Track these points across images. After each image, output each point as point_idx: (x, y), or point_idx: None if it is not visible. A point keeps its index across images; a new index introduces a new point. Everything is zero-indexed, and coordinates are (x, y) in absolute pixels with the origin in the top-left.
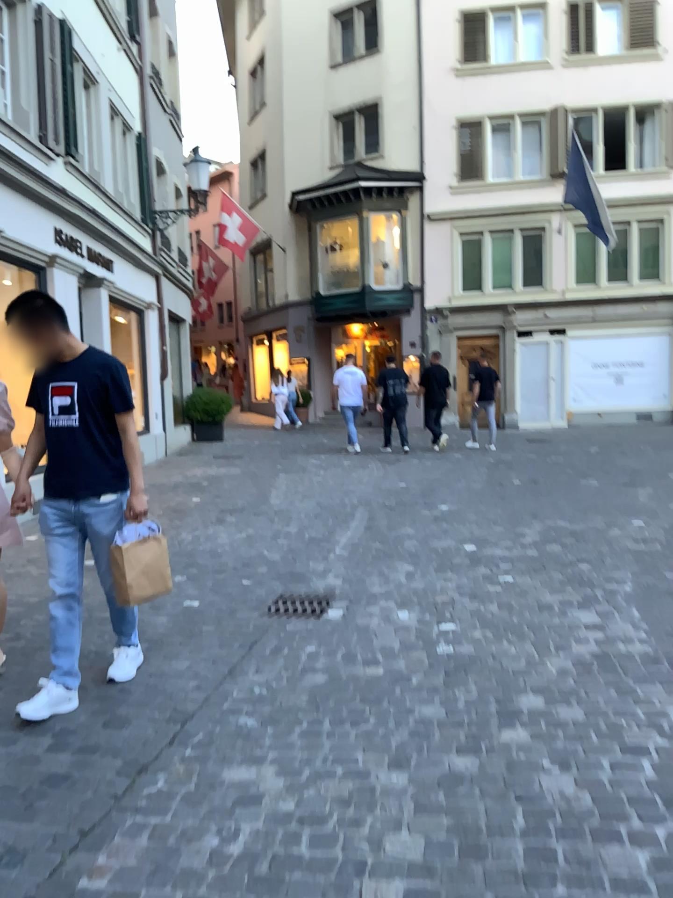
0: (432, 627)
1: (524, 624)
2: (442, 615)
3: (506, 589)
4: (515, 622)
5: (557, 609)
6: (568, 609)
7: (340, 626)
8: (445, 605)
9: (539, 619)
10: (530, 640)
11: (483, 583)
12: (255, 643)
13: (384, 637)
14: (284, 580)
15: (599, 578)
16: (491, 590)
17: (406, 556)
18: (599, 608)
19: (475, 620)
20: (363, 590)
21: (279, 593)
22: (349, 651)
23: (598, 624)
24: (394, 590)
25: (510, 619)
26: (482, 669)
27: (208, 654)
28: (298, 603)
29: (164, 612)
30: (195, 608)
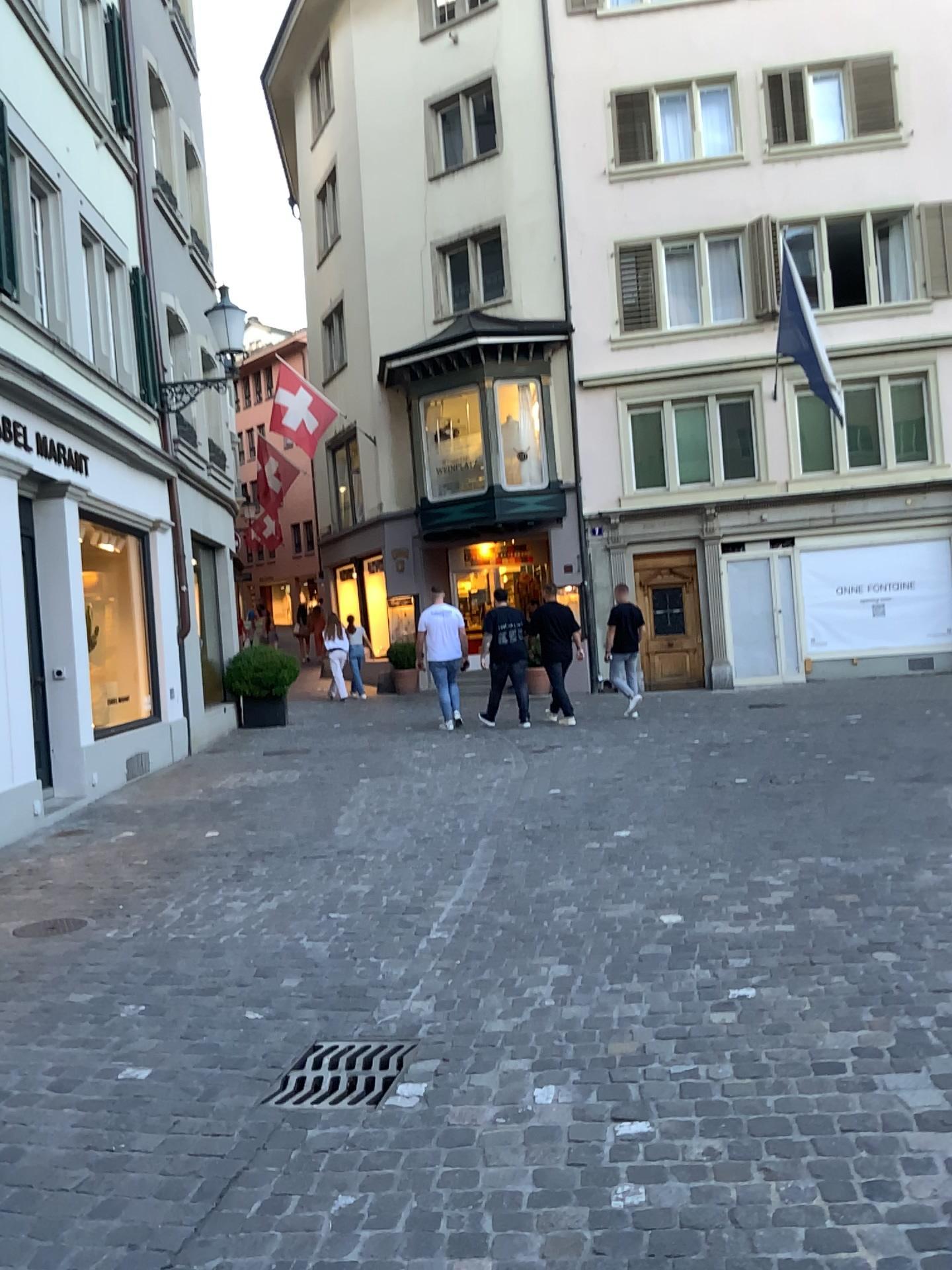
0: (601, 1125)
1: (788, 1116)
2: (619, 1090)
3: (743, 1015)
4: (769, 1109)
5: (849, 1068)
6: (871, 1069)
7: (415, 1126)
8: (625, 1063)
9: (817, 1099)
10: (807, 1164)
11: (697, 1003)
12: (234, 1182)
13: (501, 1157)
14: (327, 1003)
15: (918, 982)
16: (714, 1020)
17: (555, 940)
18: (935, 1064)
19: (687, 1103)
20: (469, 1026)
21: (311, 1039)
22: (425, 1204)
23: (942, 1112)
24: (528, 1025)
25: (758, 1100)
26: (710, 1262)
27: (125, 1222)
28: (341, 1066)
29: (73, 1101)
30: (138, 1086)
